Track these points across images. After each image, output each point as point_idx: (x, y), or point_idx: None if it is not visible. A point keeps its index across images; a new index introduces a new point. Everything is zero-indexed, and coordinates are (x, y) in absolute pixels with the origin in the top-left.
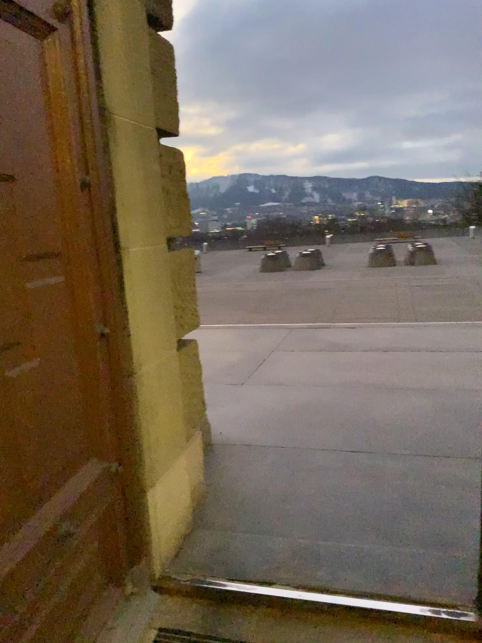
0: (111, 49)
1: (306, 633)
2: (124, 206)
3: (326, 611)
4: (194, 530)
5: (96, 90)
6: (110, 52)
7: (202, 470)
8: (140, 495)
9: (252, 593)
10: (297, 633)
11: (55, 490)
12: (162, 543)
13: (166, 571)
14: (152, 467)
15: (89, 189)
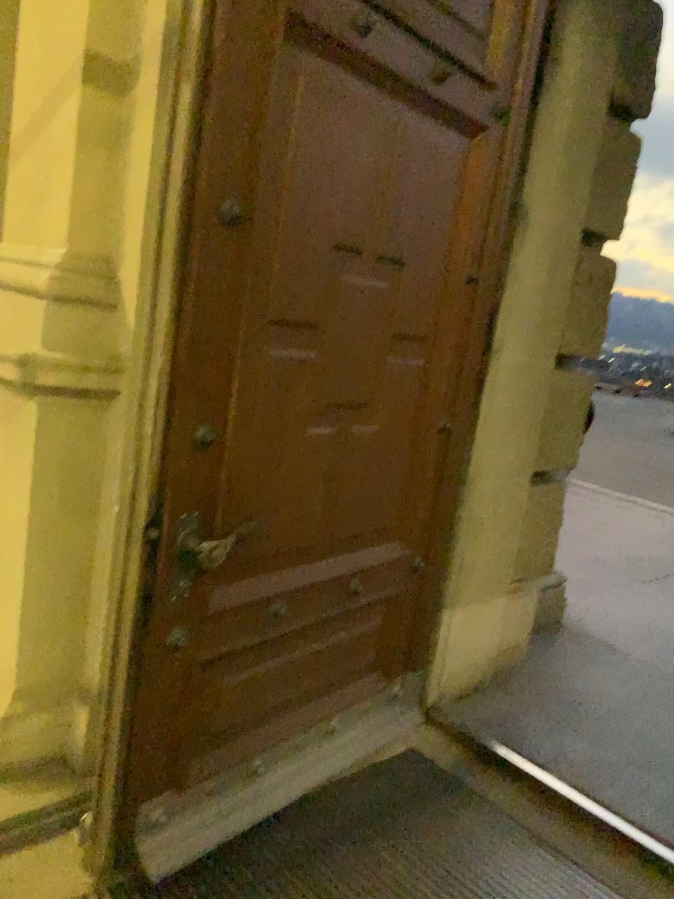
0: (546, 146)
1: (555, 830)
2: (511, 308)
3: (591, 827)
4: (488, 690)
5: (514, 187)
6: (543, 149)
7: (528, 640)
8: (433, 608)
9: (516, 767)
10: (545, 825)
11: (350, 545)
12: (444, 675)
13: (438, 707)
14: (457, 588)
15: (474, 283)
